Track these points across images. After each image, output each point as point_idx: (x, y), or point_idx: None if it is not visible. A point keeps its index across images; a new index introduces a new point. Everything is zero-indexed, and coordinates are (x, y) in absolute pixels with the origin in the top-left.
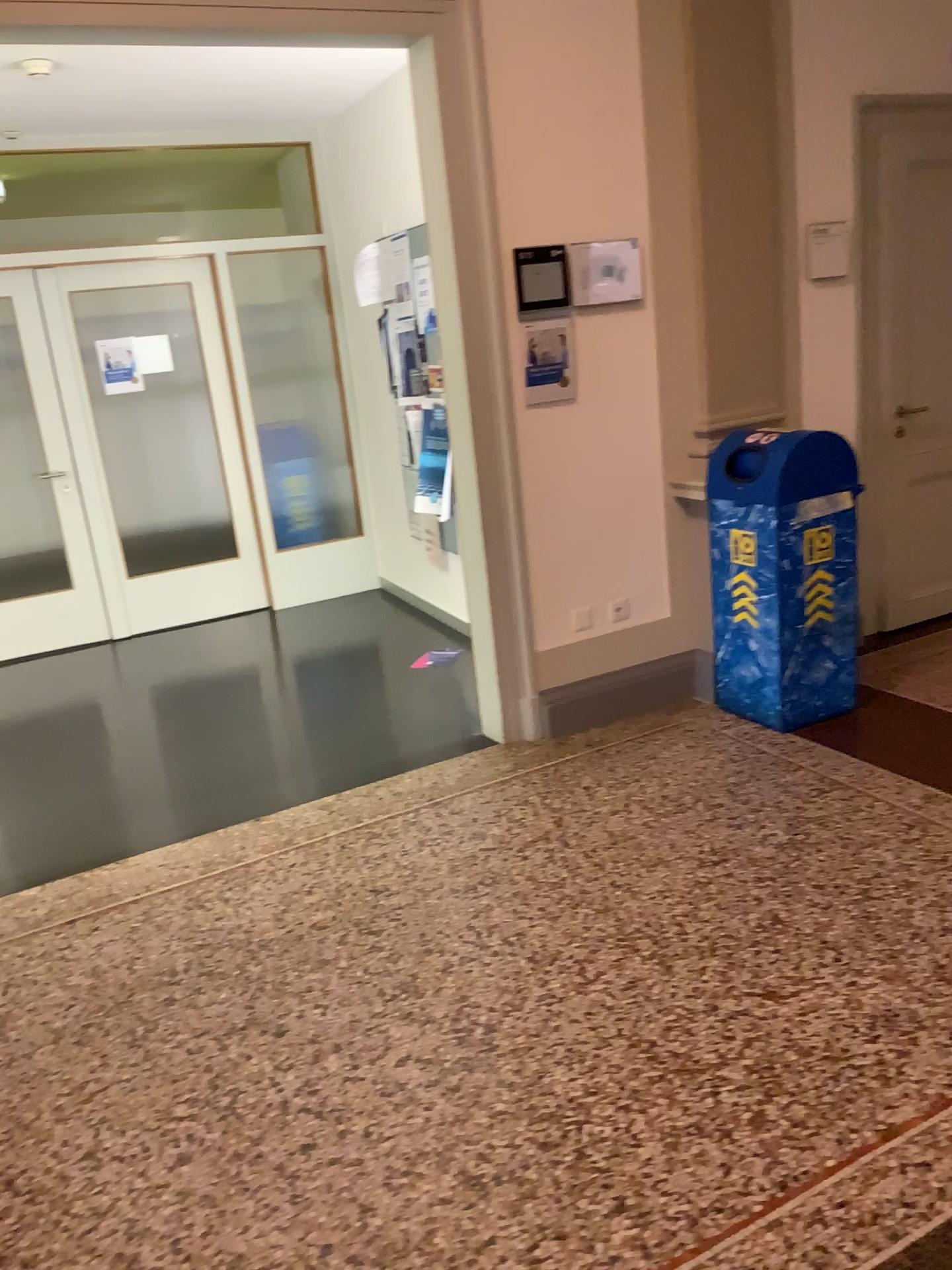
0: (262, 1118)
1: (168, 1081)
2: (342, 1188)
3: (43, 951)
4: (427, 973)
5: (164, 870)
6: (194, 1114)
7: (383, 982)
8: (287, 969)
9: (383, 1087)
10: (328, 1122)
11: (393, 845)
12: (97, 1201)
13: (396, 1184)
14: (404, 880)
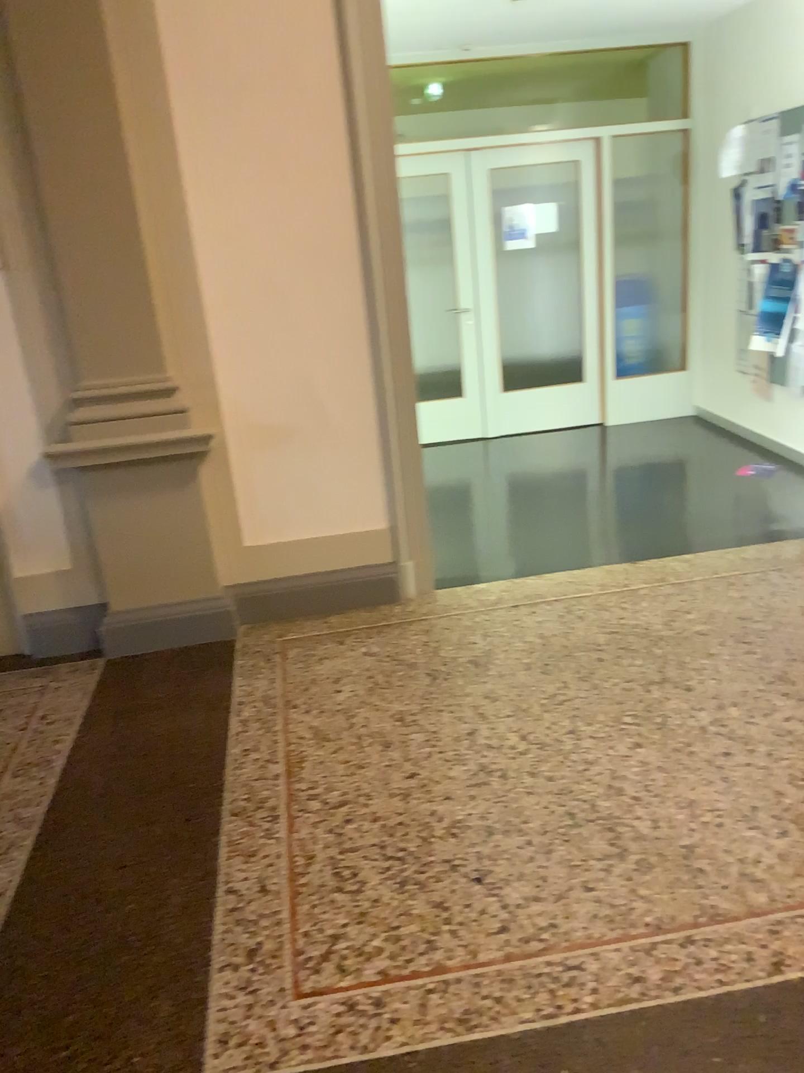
0: (690, 732)
1: (617, 703)
2: (758, 778)
3: (504, 620)
4: (795, 671)
5: (574, 585)
6: (639, 723)
7: (762, 671)
8: (684, 654)
9: (776, 730)
10: (739, 742)
11: (749, 590)
12: (588, 756)
13: (798, 783)
14: (763, 612)
